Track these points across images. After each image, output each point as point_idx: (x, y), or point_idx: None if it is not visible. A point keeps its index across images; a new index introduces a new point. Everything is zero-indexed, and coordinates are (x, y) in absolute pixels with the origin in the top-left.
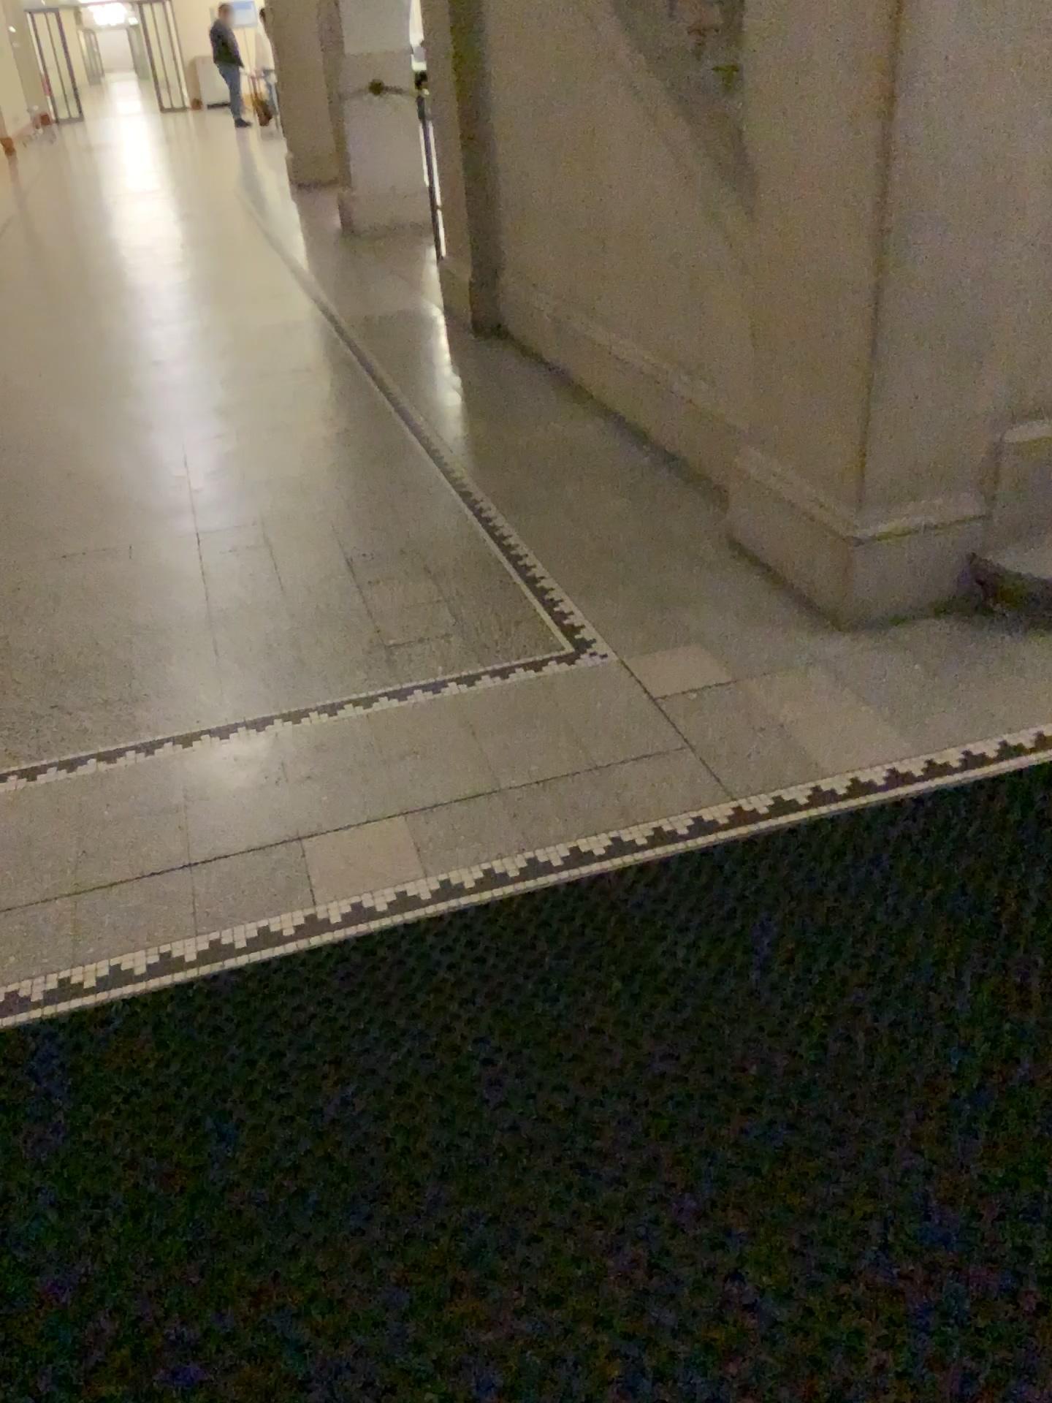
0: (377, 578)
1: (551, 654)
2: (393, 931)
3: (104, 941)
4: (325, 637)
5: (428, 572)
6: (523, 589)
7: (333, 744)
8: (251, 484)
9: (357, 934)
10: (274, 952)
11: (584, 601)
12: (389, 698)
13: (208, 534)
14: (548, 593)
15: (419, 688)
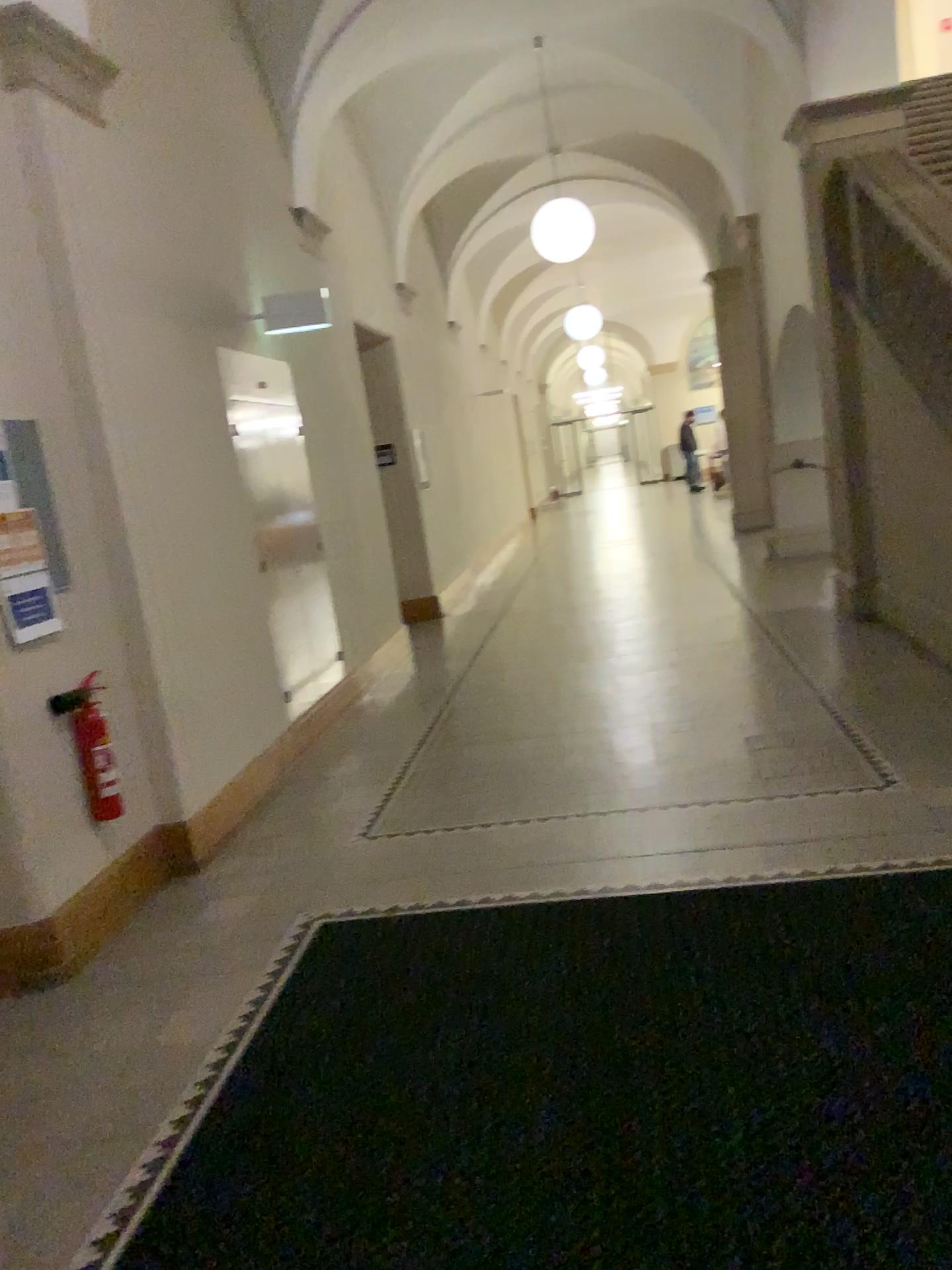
0: (763, 748)
1: (867, 785)
2: (749, 886)
3: (600, 878)
4: (727, 772)
5: (796, 746)
6: (856, 756)
7: (726, 815)
8: (690, 701)
9: (729, 885)
10: (685, 888)
11: (895, 762)
12: (762, 799)
13: (661, 724)
14: (872, 758)
15: (780, 796)
